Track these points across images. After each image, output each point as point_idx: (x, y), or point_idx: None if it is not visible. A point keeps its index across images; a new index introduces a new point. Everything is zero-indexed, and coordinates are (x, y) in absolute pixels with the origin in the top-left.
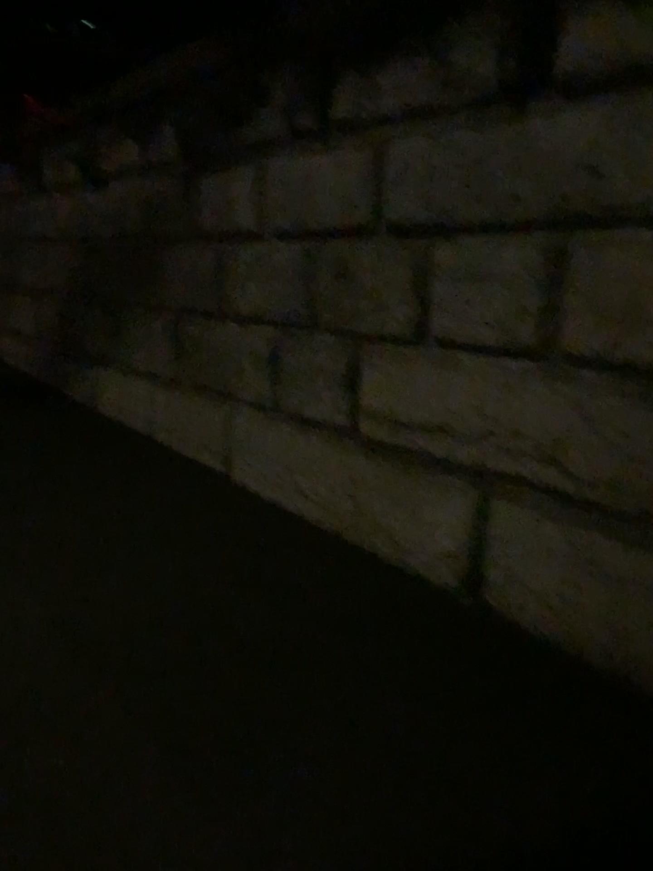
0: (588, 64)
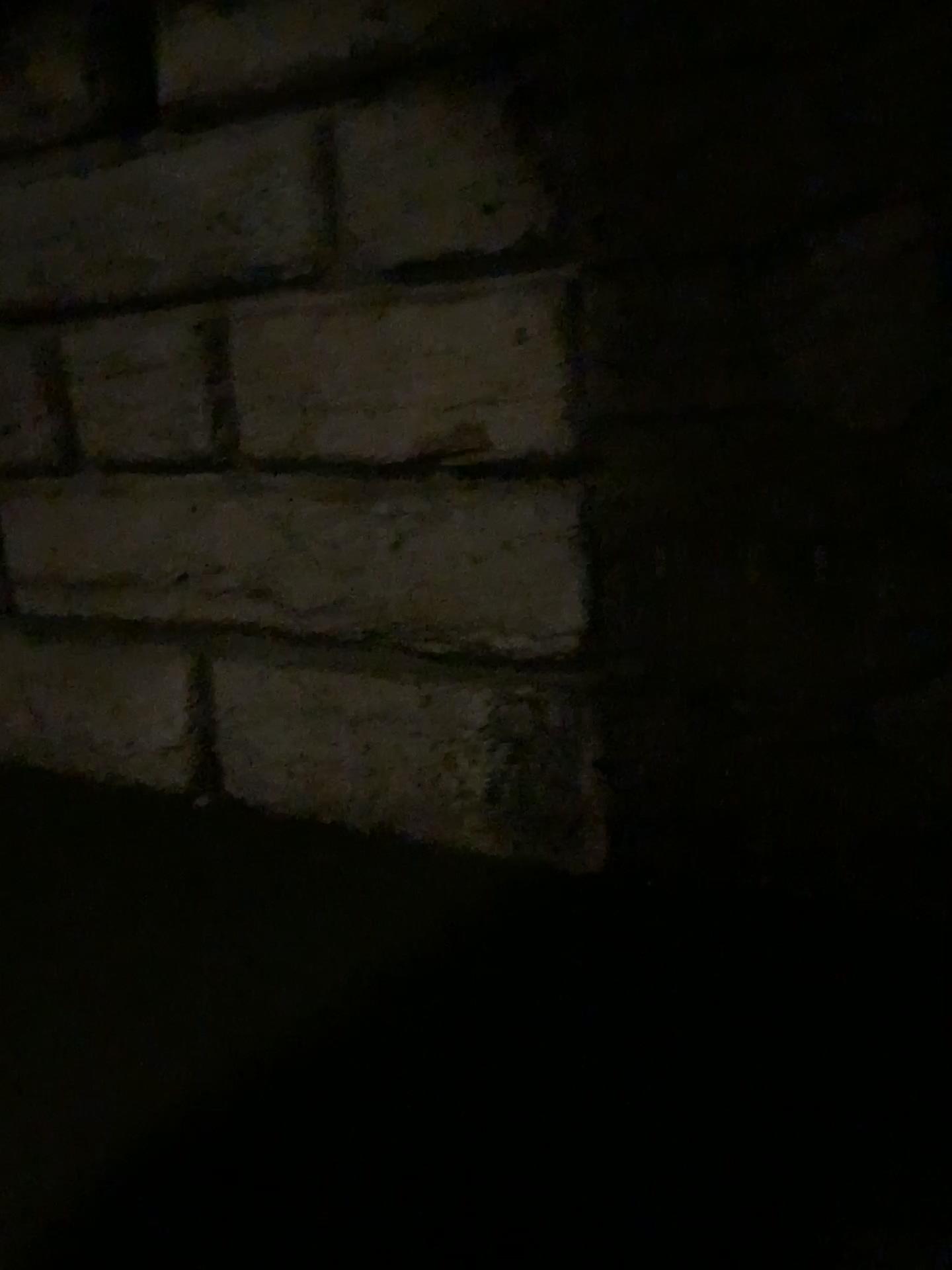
0: (194, 94)
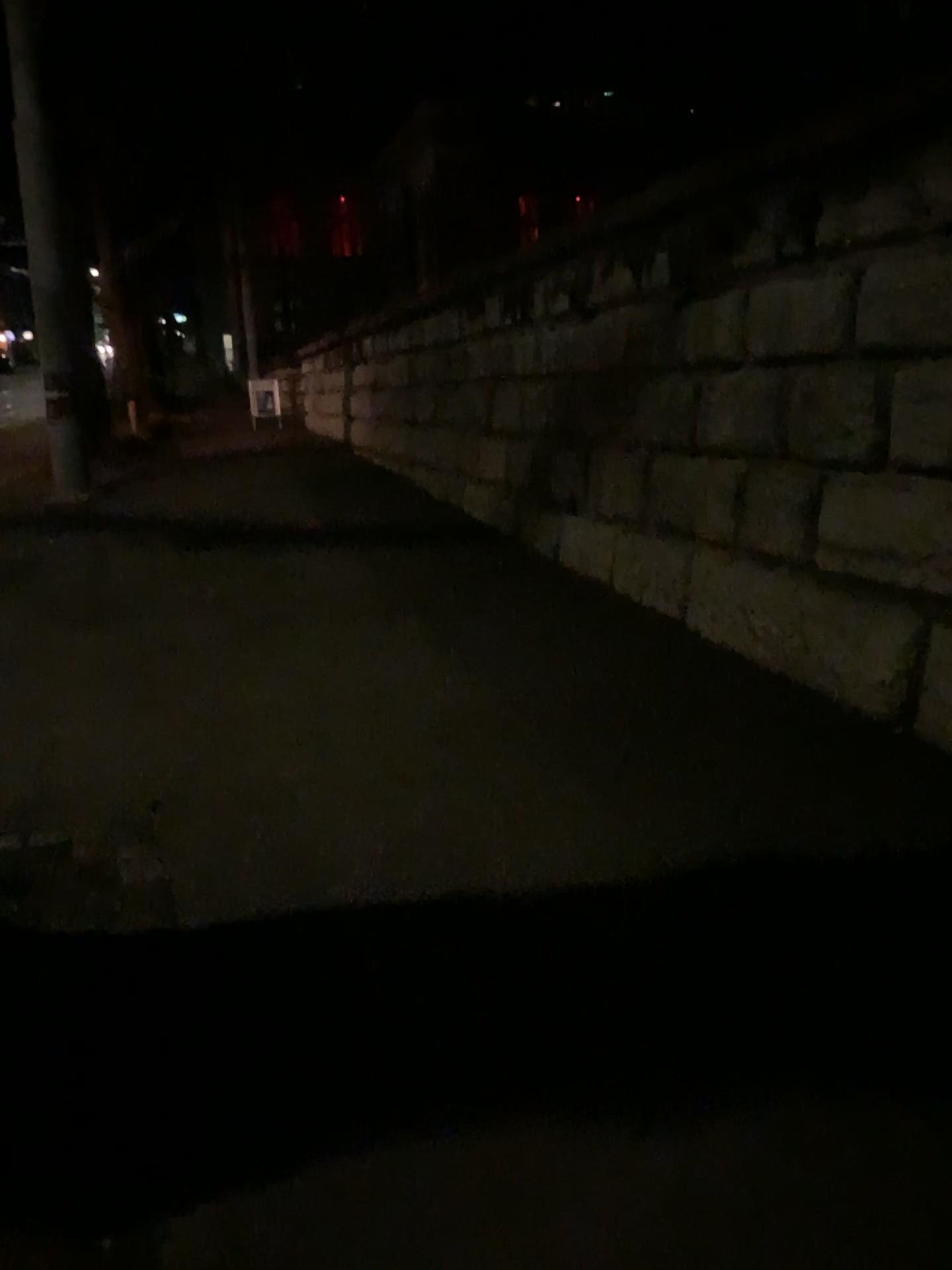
0: None
